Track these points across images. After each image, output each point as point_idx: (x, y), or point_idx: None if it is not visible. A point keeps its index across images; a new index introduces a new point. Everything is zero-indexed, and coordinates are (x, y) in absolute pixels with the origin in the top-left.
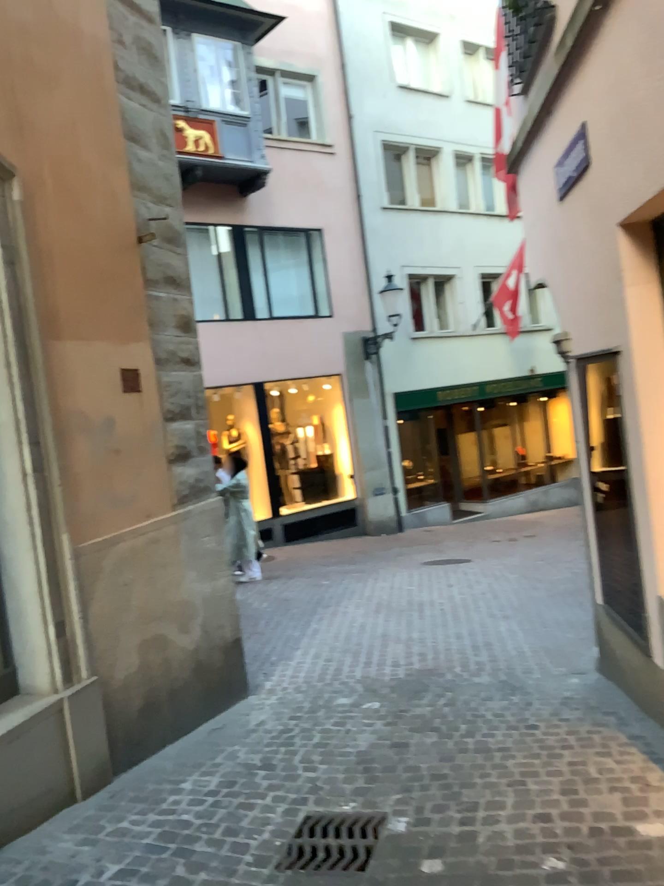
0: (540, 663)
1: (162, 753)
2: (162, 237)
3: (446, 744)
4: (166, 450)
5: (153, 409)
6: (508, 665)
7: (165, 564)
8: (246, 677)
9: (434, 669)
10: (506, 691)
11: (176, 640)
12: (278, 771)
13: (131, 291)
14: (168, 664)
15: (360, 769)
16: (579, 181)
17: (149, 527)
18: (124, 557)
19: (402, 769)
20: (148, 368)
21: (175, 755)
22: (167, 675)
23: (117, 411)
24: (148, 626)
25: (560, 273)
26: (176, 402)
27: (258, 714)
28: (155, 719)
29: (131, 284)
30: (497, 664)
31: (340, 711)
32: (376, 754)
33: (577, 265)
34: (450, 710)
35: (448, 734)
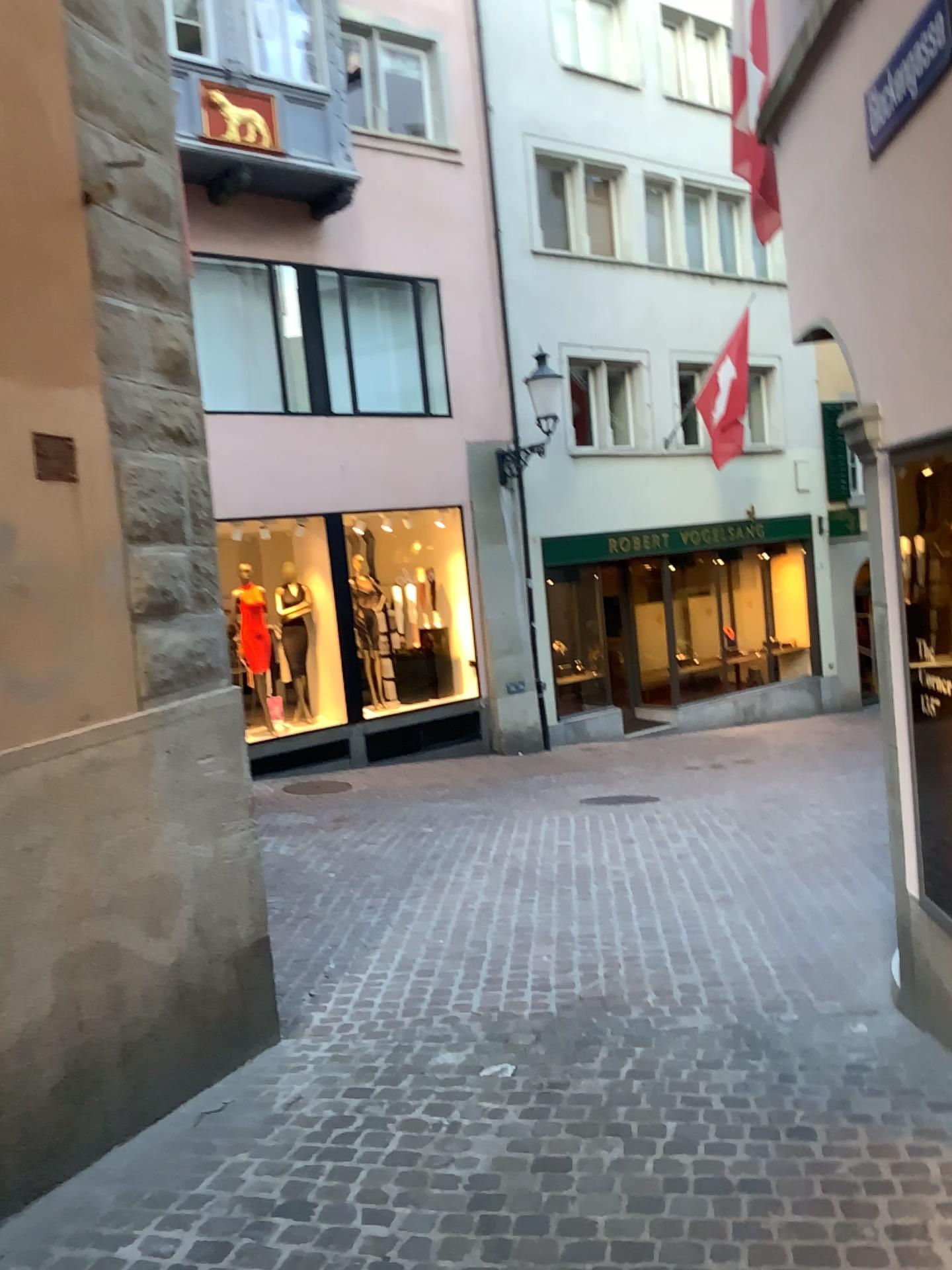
0: (797, 993)
1: (99, 1169)
2: (136, 201)
3: (641, 1168)
4: (131, 595)
5: (107, 517)
6: (742, 997)
7: (120, 807)
8: (279, 1004)
9: (610, 999)
10: (743, 1051)
11: (138, 949)
12: (315, 1225)
13: (66, 290)
14: (120, 996)
15: (476, 1227)
16: (928, 96)
17: (89, 737)
18: (30, 795)
19: (558, 1232)
20: (97, 438)
21: (120, 1179)
22: (117, 1016)
23: (25, 513)
24: (80, 926)
25: (865, 294)
26: (154, 508)
27: (291, 1084)
28: (90, 1103)
29: (65, 275)
30: (722, 993)
31: (443, 1085)
32: (508, 1188)
33: (910, 265)
34: (645, 1089)
35: (645, 1145)
